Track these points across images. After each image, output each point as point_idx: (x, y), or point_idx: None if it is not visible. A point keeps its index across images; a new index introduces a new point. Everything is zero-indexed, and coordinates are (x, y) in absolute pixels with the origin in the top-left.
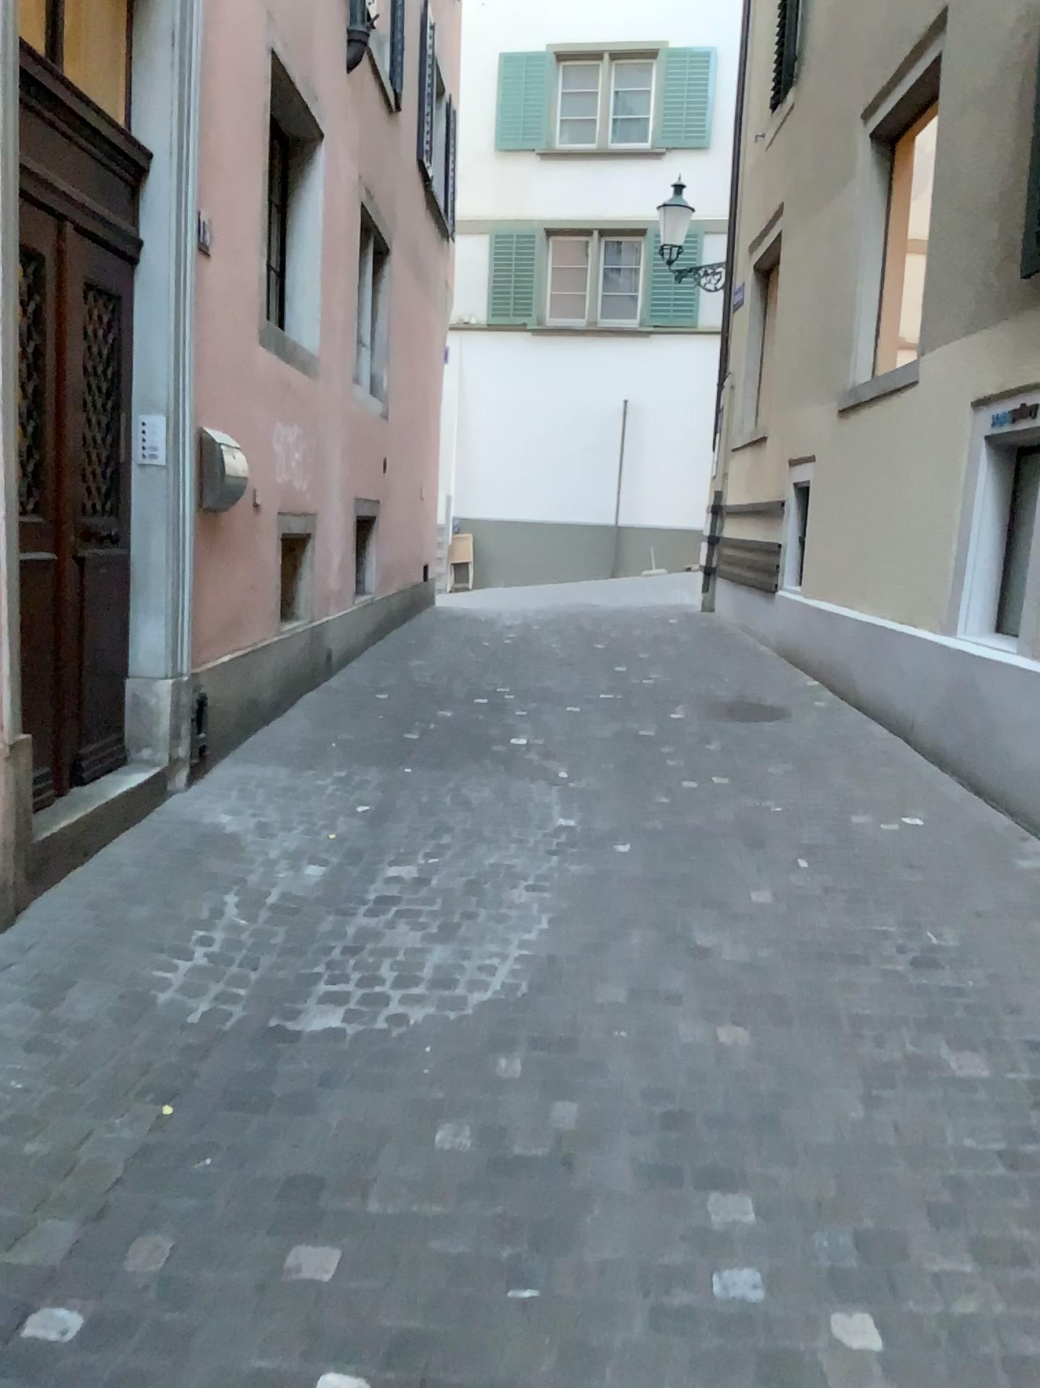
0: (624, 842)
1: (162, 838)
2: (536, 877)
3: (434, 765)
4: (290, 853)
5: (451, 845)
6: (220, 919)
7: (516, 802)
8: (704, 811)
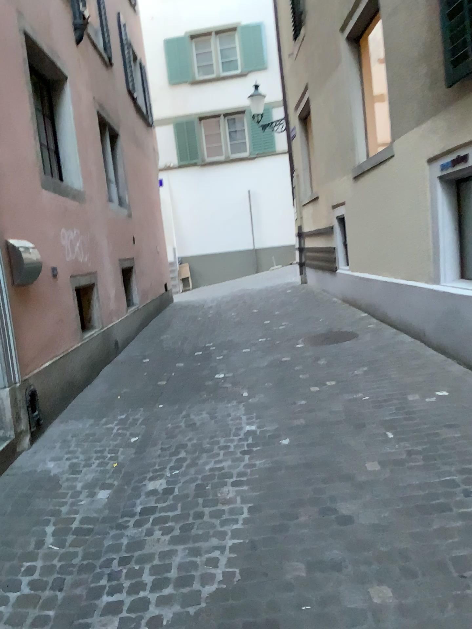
0: (284, 439)
1: (10, 489)
2: (236, 476)
3: (173, 403)
4: (88, 485)
5: (185, 459)
6: (38, 552)
7: (220, 421)
8: (326, 409)
